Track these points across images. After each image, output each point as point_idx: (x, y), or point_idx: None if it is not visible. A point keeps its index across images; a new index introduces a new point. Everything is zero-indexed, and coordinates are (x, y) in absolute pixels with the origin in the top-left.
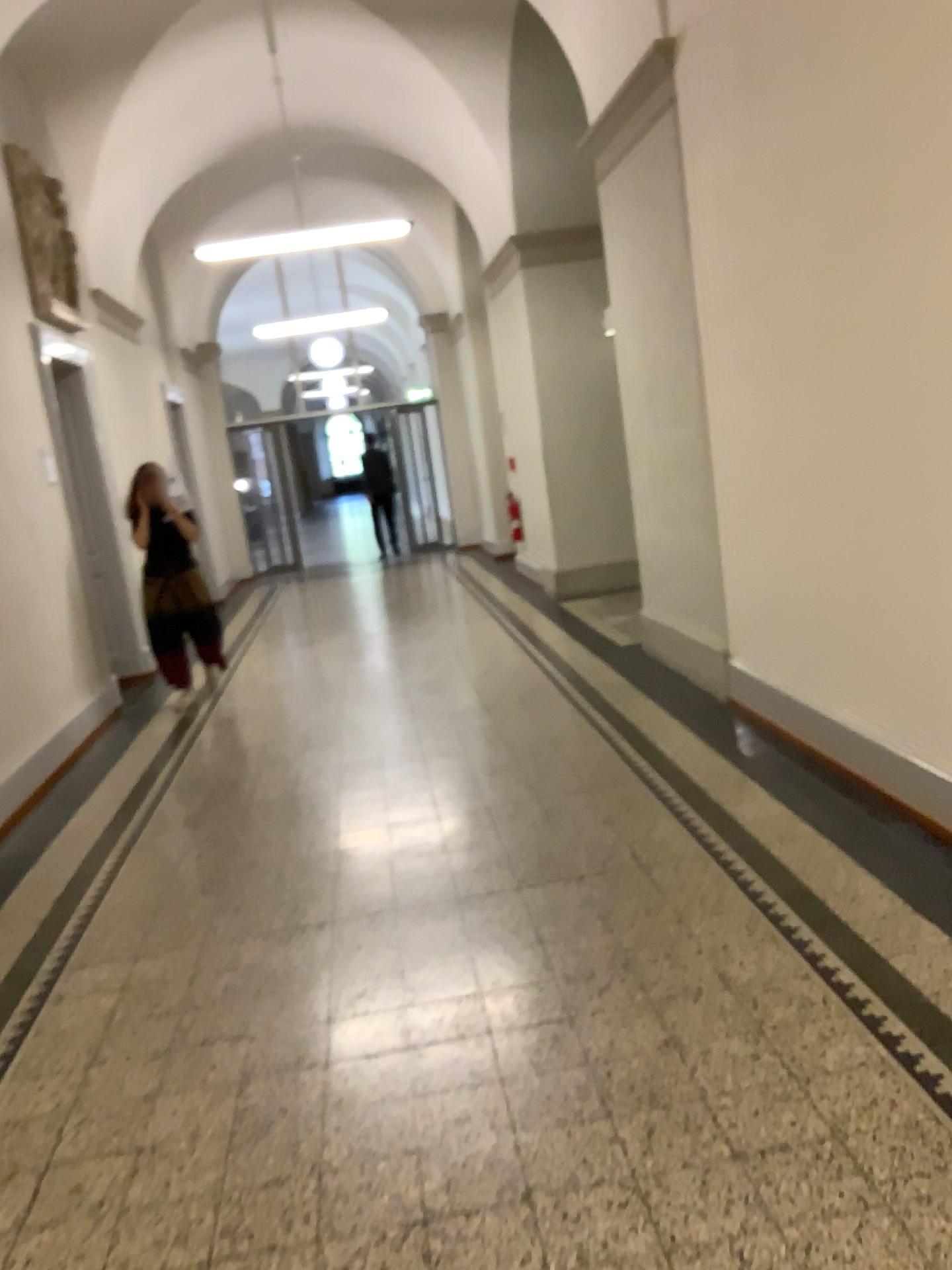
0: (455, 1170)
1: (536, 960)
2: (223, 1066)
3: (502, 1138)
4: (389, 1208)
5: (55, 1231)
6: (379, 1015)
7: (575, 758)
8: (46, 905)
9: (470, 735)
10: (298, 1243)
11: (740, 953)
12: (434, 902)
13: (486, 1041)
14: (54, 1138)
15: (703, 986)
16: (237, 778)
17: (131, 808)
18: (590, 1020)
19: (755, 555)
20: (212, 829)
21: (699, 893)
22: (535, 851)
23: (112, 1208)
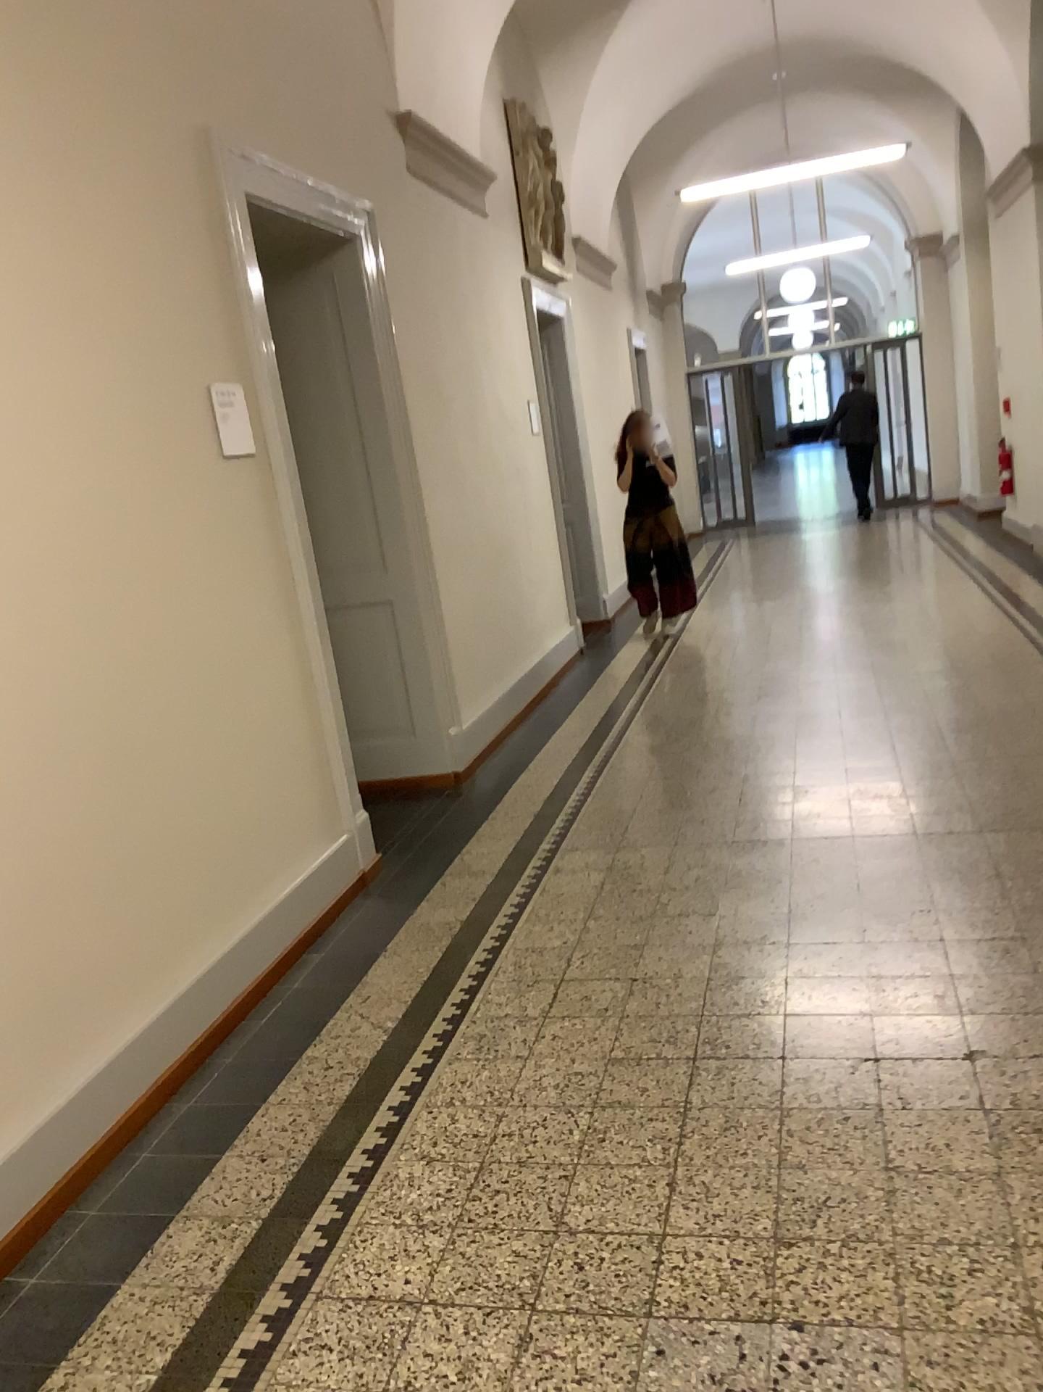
0: (902, 1029)
1: (991, 889)
2: (699, 934)
3: (948, 1012)
4: (843, 1044)
5: (575, 1020)
6: (836, 913)
7: None
8: (538, 803)
9: (936, 691)
10: (767, 1055)
11: None
12: (892, 833)
13: (936, 944)
14: (566, 963)
15: None
16: (699, 715)
17: (603, 733)
18: (1041, 940)
19: None
20: (678, 756)
21: None
22: (998, 800)
23: (616, 1013)
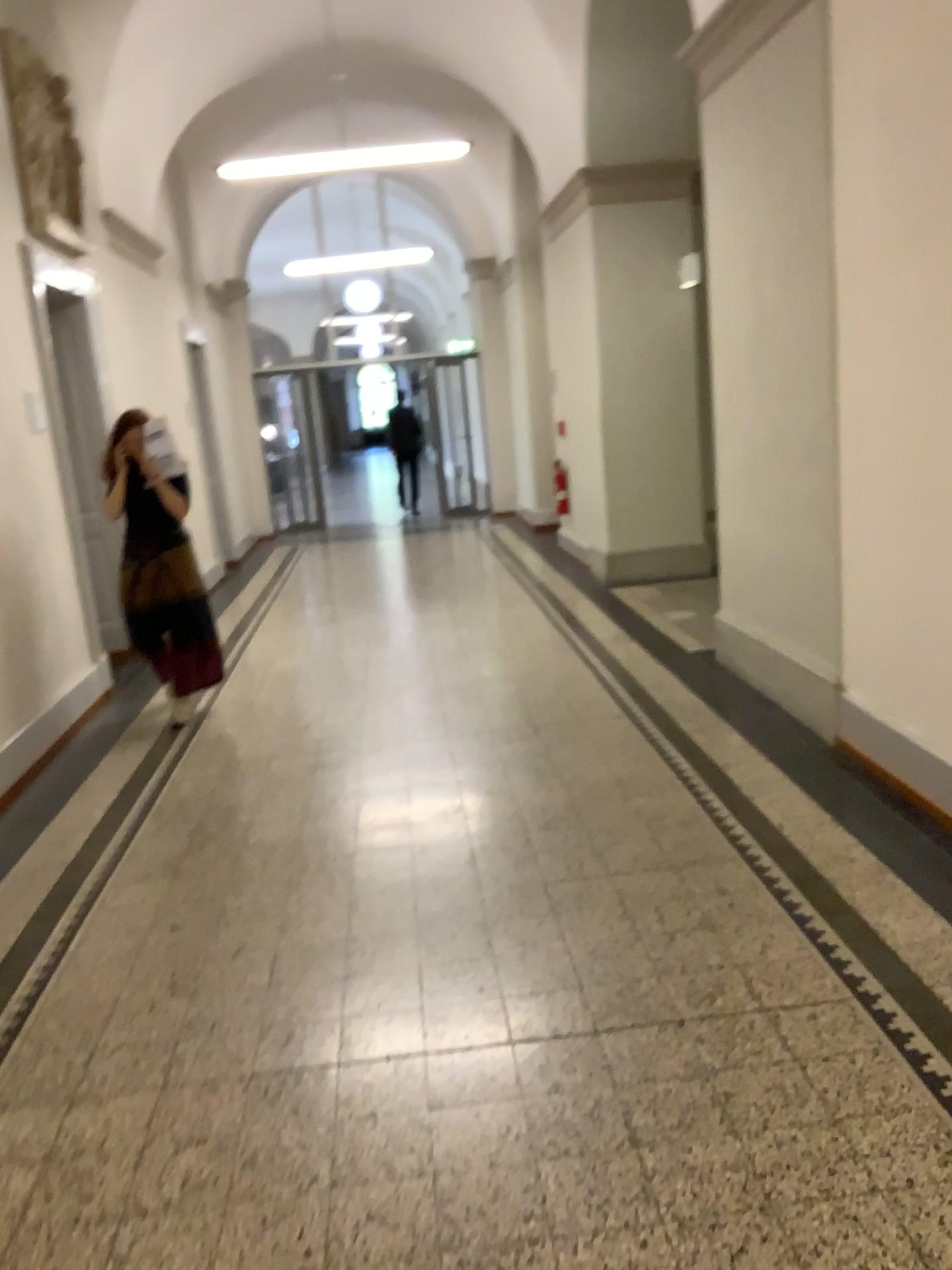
0: None
1: (630, 1180)
2: None
3: None
4: None
5: None
6: (401, 1269)
7: (650, 811)
8: None
9: (517, 765)
10: None
11: (942, 1205)
12: (479, 1043)
13: None
14: None
15: (894, 1269)
16: (233, 804)
17: (101, 840)
18: None
19: (895, 571)
20: (195, 884)
21: (855, 1071)
22: (611, 963)
23: None
